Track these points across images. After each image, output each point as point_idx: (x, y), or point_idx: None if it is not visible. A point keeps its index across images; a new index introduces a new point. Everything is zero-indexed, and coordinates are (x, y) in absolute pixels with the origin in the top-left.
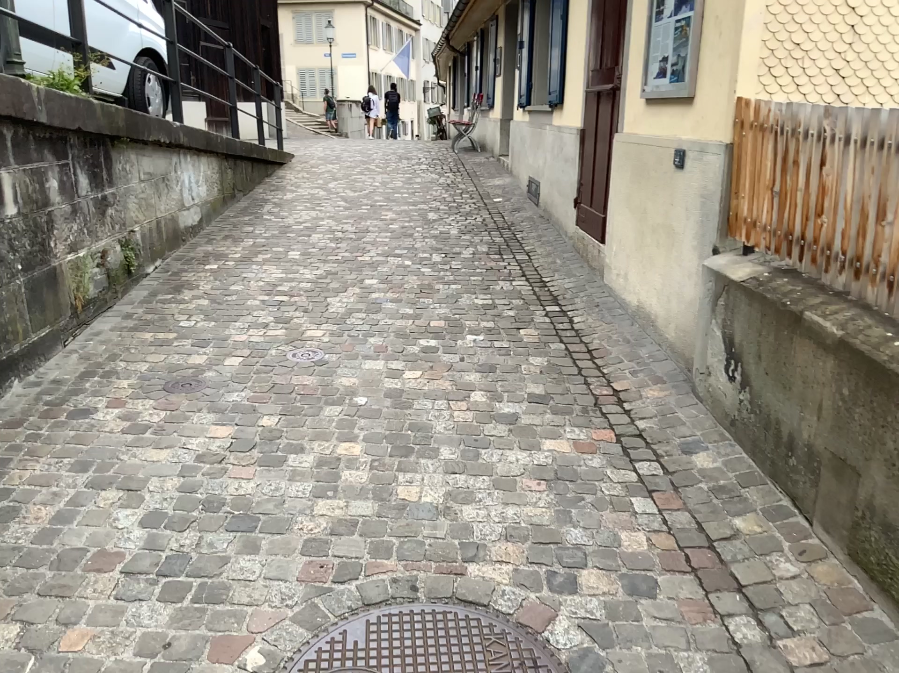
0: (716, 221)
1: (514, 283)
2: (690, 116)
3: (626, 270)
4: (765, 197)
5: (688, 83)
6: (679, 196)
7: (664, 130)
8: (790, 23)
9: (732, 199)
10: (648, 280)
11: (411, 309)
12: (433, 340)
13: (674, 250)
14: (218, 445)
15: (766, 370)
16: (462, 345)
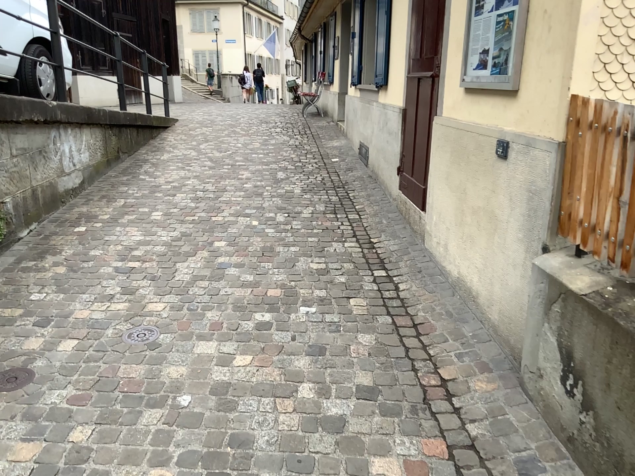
0: (544, 218)
1: (346, 243)
2: (513, 108)
3: (445, 241)
4: (609, 206)
5: (511, 76)
6: (502, 185)
7: (484, 118)
8: (630, 18)
9: (564, 200)
10: (468, 257)
11: (252, 275)
12: (268, 313)
13: (495, 236)
14: (17, 473)
15: (618, 406)
16: (295, 318)
